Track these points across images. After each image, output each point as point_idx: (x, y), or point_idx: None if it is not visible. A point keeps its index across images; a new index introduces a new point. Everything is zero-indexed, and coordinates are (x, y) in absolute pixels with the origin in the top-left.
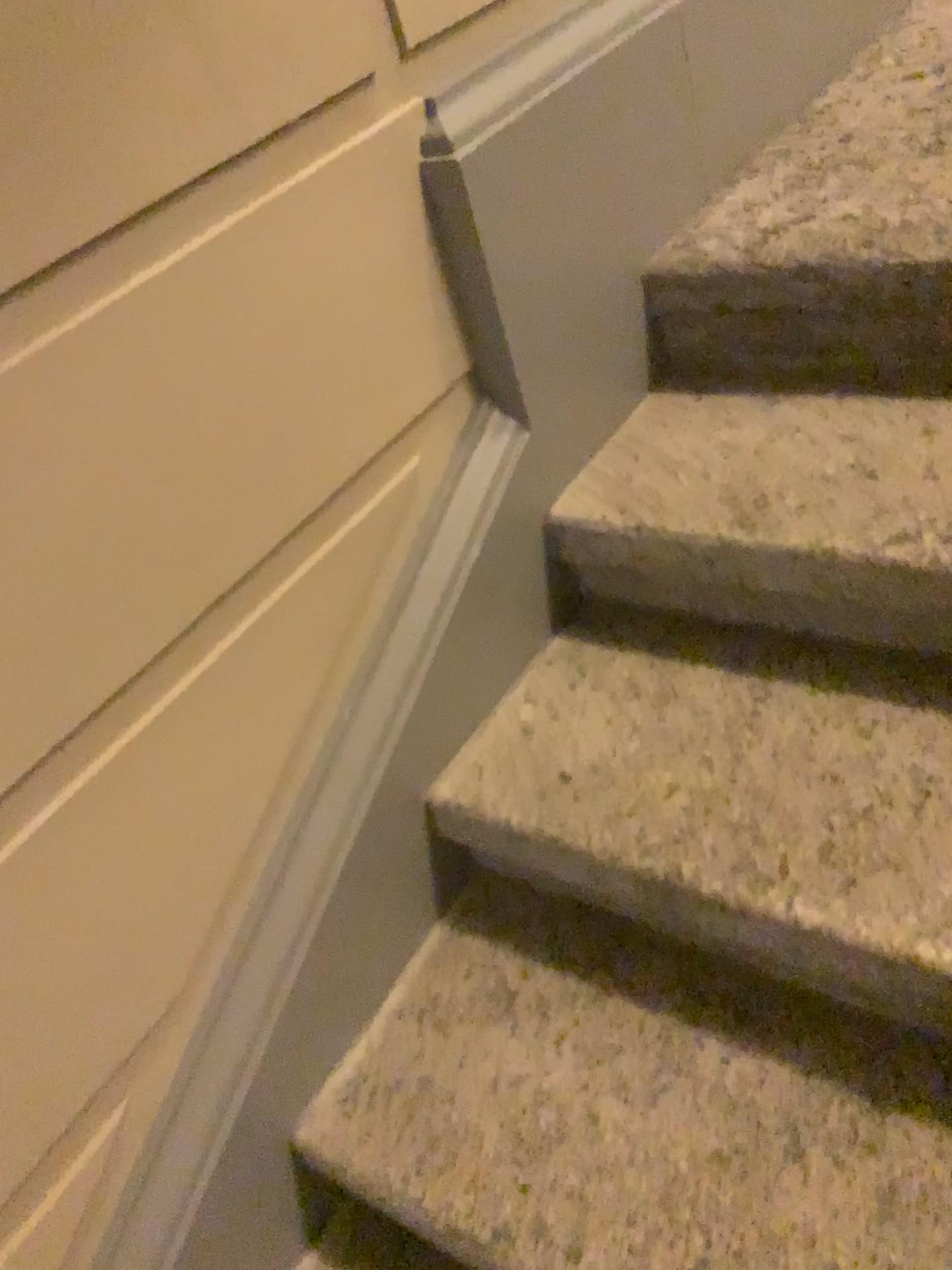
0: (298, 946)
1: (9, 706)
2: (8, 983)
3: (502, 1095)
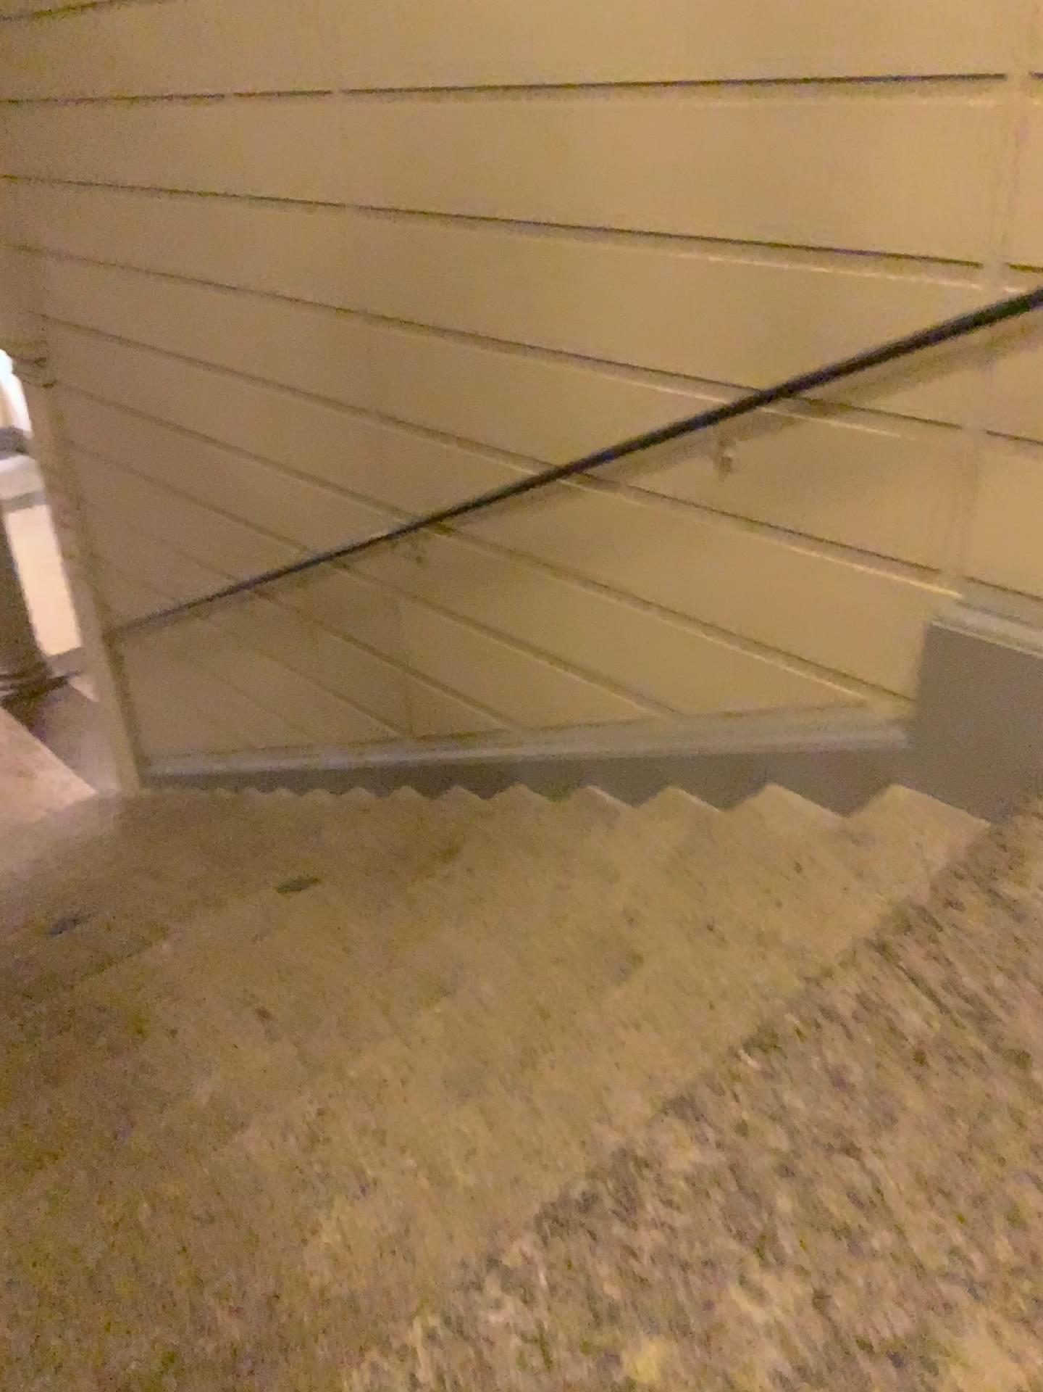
0: (696, 740)
1: (688, 593)
2: (647, 642)
3: (653, 823)
